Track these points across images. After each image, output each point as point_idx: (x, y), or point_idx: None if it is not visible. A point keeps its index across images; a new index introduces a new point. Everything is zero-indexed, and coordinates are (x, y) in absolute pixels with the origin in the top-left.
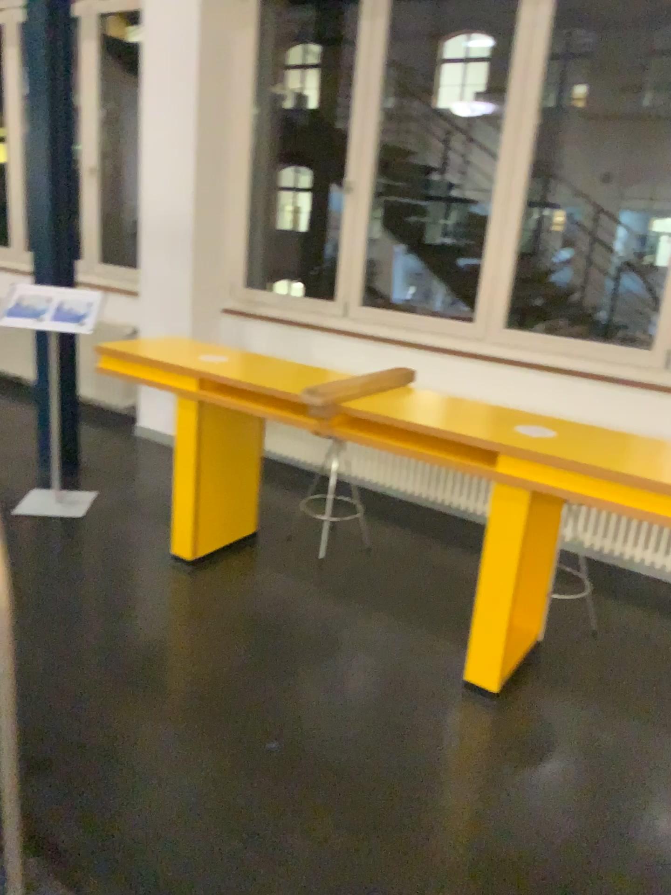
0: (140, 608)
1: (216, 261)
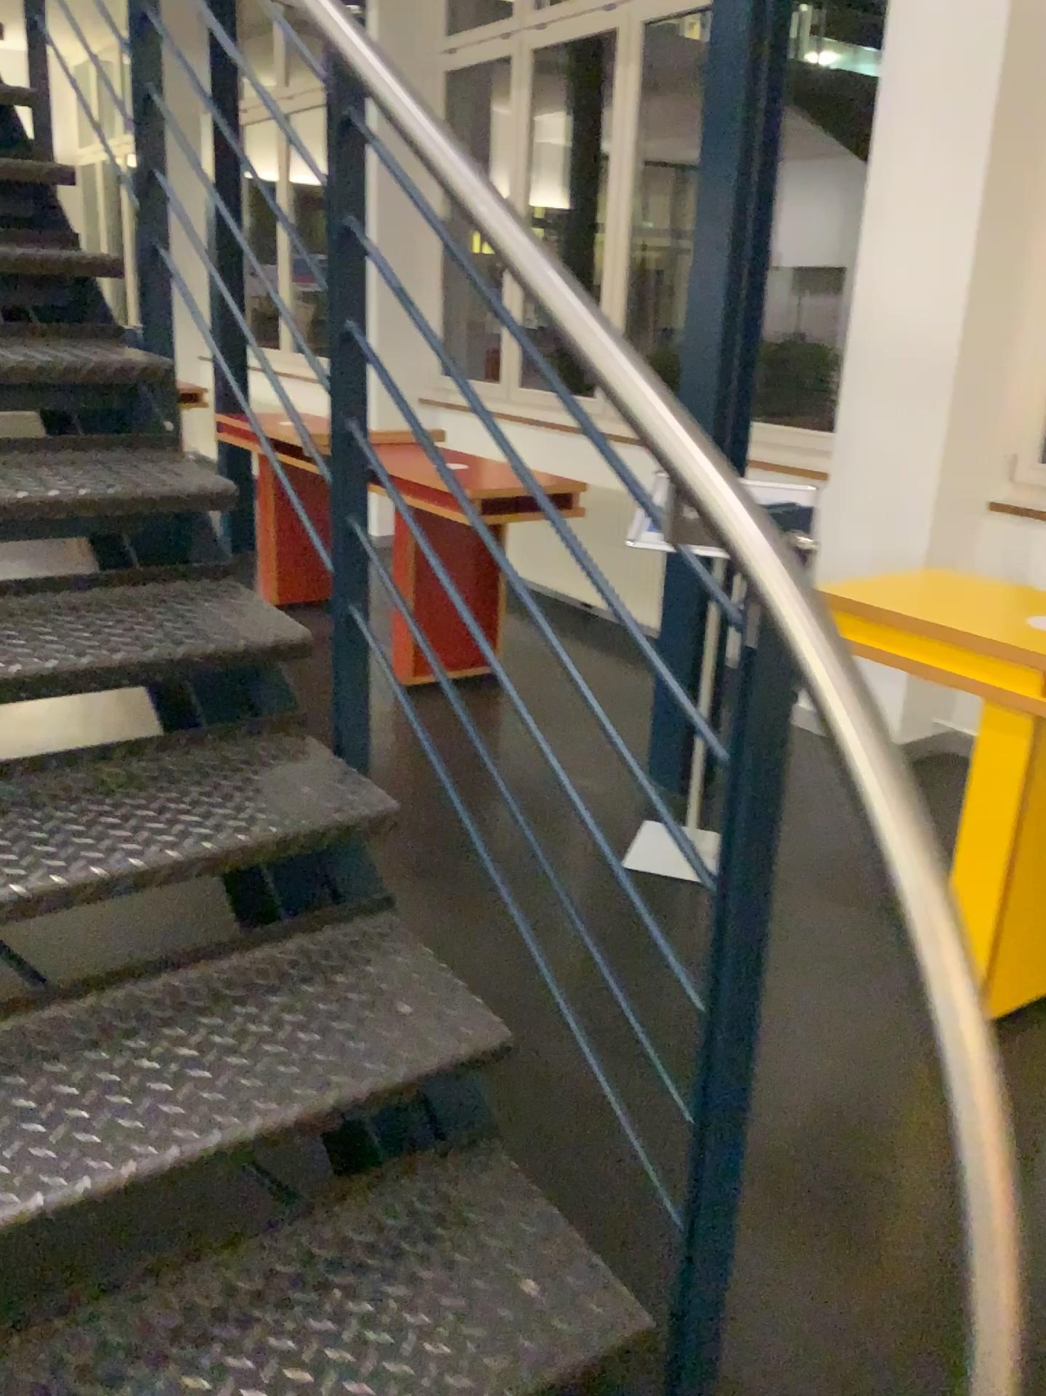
0: (892, 1126)
1: (988, 419)
